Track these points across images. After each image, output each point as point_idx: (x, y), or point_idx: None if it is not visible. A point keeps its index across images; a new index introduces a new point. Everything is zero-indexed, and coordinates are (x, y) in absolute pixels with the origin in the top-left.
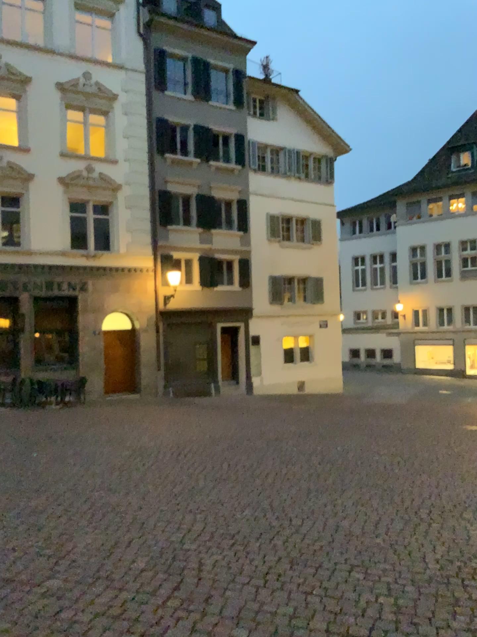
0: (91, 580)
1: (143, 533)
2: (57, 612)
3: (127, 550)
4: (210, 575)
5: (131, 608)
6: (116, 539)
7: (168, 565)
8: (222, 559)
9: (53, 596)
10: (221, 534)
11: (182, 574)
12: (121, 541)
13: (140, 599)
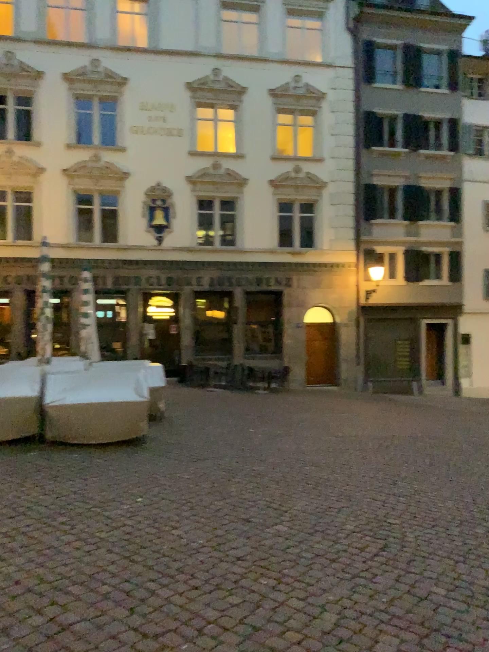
0: (311, 530)
1: (351, 504)
2: (287, 547)
3: (338, 514)
4: (412, 545)
5: (344, 555)
6: (328, 505)
7: (374, 531)
8: (423, 535)
9: (282, 536)
10: (423, 516)
11: (387, 539)
12: (332, 507)
13: (351, 550)
